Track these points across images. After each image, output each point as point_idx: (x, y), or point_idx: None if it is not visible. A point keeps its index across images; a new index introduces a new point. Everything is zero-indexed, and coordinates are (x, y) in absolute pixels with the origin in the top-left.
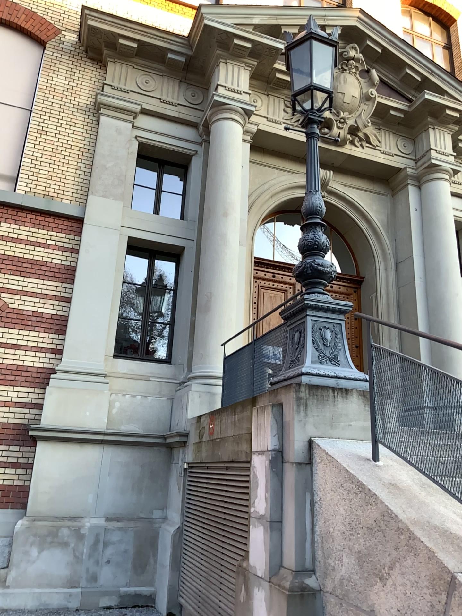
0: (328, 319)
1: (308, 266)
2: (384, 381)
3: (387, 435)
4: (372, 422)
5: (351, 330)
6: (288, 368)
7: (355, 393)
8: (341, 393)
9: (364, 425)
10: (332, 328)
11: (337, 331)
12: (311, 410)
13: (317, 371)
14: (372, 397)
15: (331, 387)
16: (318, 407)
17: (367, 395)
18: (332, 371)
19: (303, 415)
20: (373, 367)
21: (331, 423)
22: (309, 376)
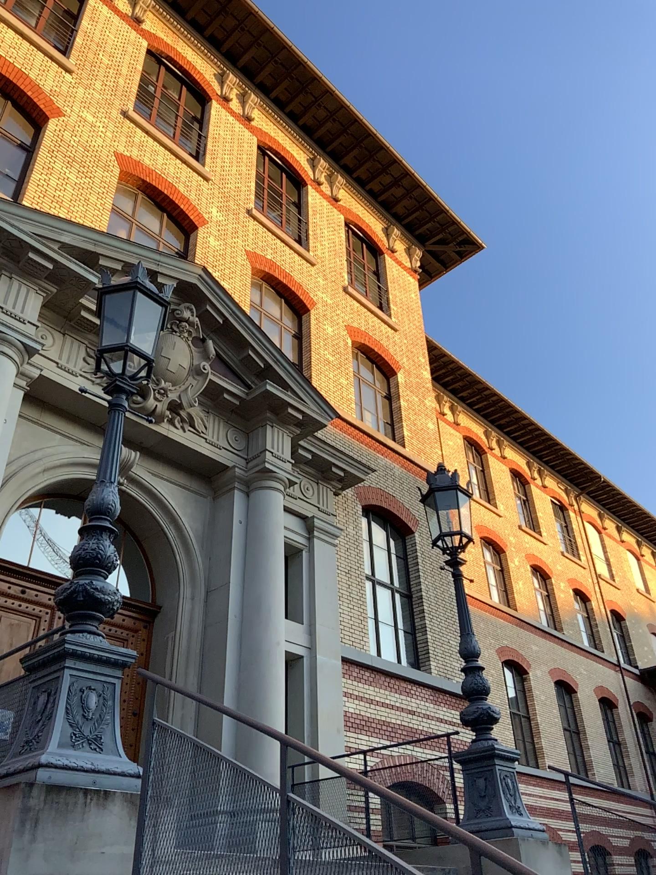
0: (96, 675)
1: (79, 589)
2: (164, 778)
3: (156, 868)
4: (138, 846)
5: (128, 693)
6: (18, 753)
7: (118, 798)
8: (97, 798)
9: (124, 853)
10: (100, 689)
11: (106, 694)
12: (42, 828)
13: (65, 760)
14: (143, 805)
15: (82, 788)
16: (54, 823)
17: (136, 801)
18: (88, 760)
19: (26, 839)
20: (152, 756)
21: (72, 851)
22: (49, 769)
